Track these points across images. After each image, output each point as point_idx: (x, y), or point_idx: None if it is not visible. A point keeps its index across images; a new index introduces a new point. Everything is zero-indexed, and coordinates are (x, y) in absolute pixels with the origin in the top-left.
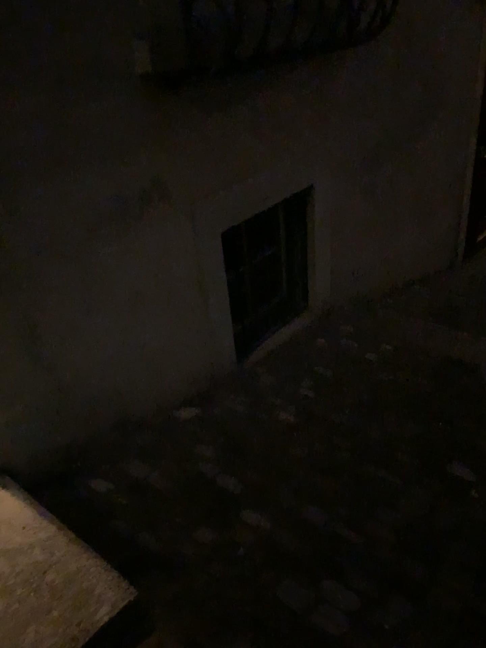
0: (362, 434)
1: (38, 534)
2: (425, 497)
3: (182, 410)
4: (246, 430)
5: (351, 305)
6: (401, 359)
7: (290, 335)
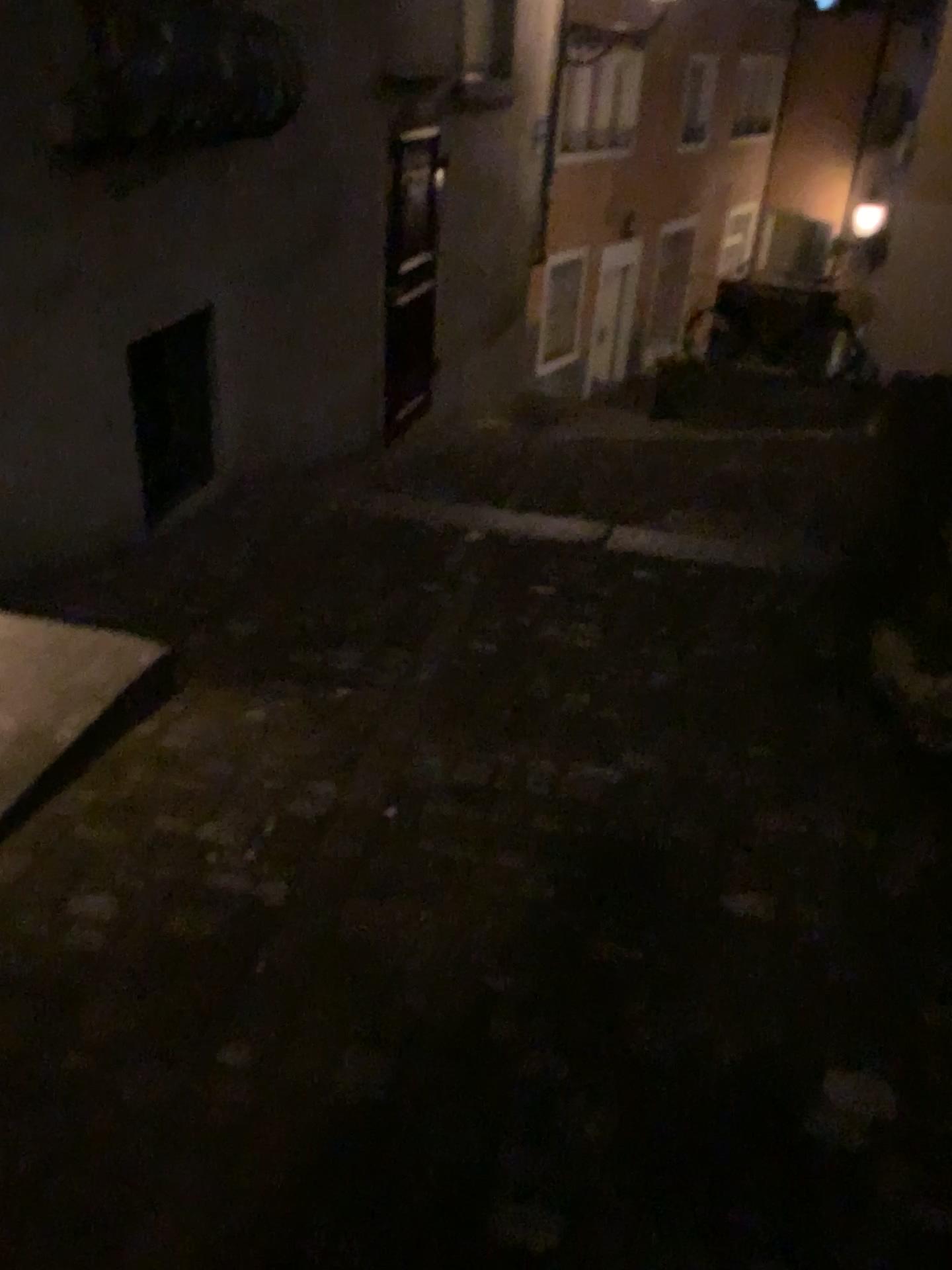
0: (326, 573)
1: (38, 626)
2: (404, 600)
3: (106, 569)
4: (196, 578)
5: (264, 479)
6: (344, 520)
7: (200, 507)
